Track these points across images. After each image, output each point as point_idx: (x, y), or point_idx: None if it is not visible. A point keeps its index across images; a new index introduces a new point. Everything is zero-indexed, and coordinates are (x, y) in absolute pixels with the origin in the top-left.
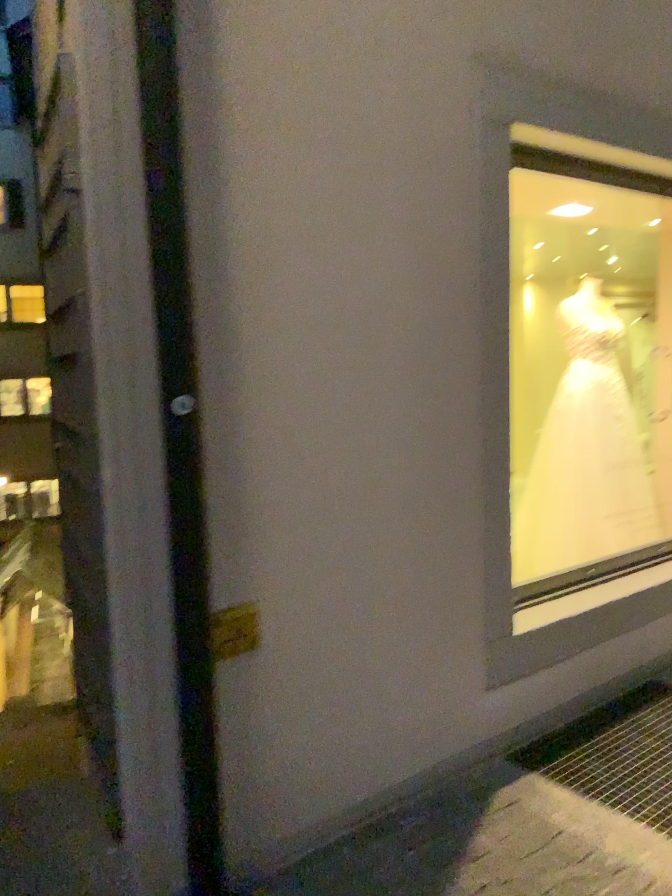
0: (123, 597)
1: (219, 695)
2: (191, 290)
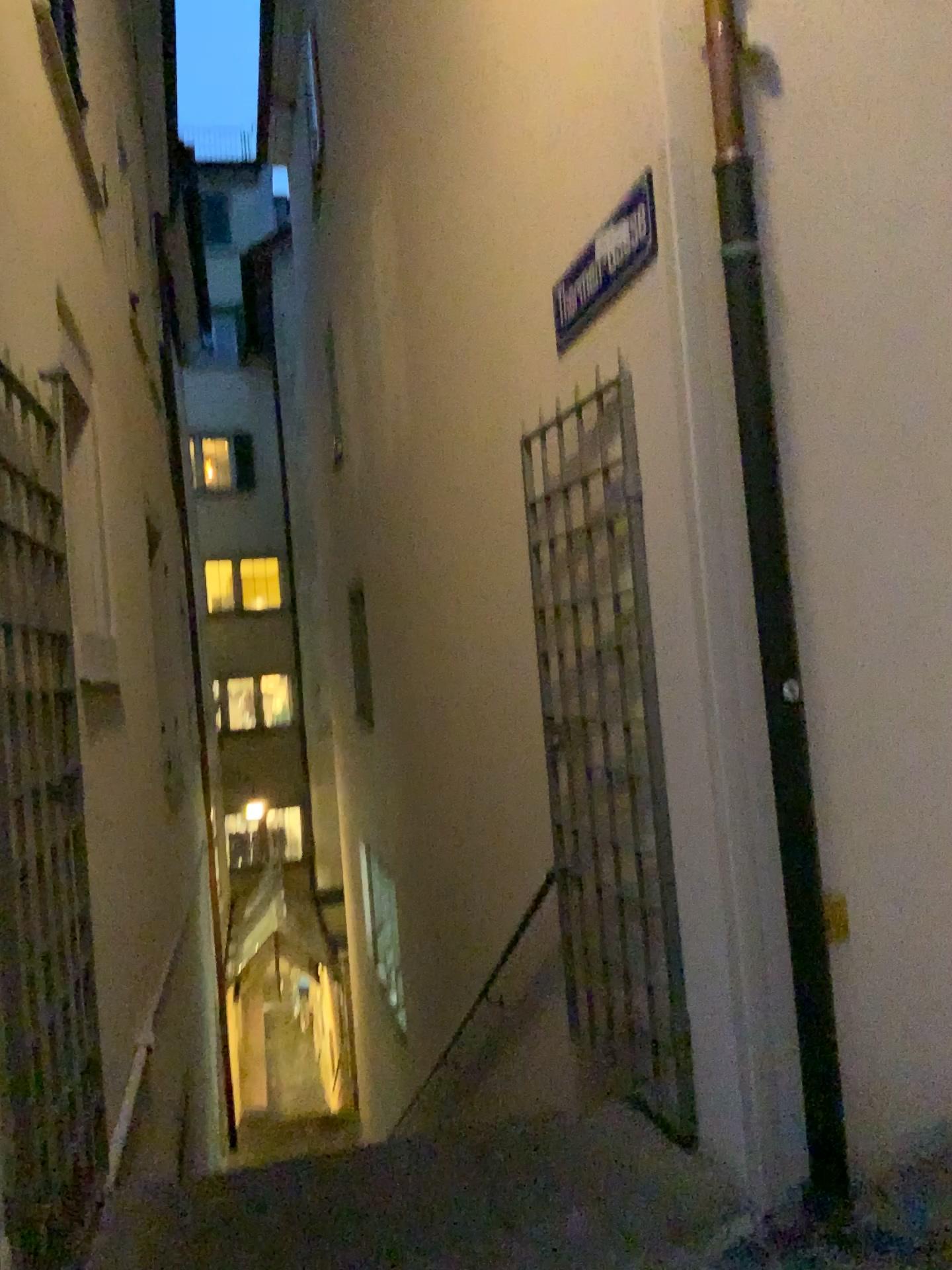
0: (719, 881)
1: (827, 977)
2: (782, 585)
